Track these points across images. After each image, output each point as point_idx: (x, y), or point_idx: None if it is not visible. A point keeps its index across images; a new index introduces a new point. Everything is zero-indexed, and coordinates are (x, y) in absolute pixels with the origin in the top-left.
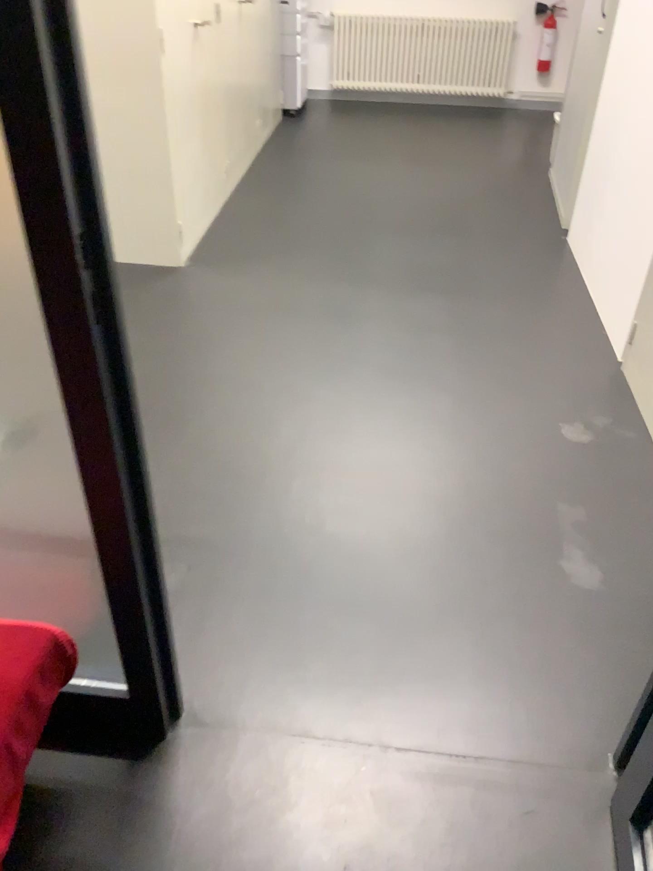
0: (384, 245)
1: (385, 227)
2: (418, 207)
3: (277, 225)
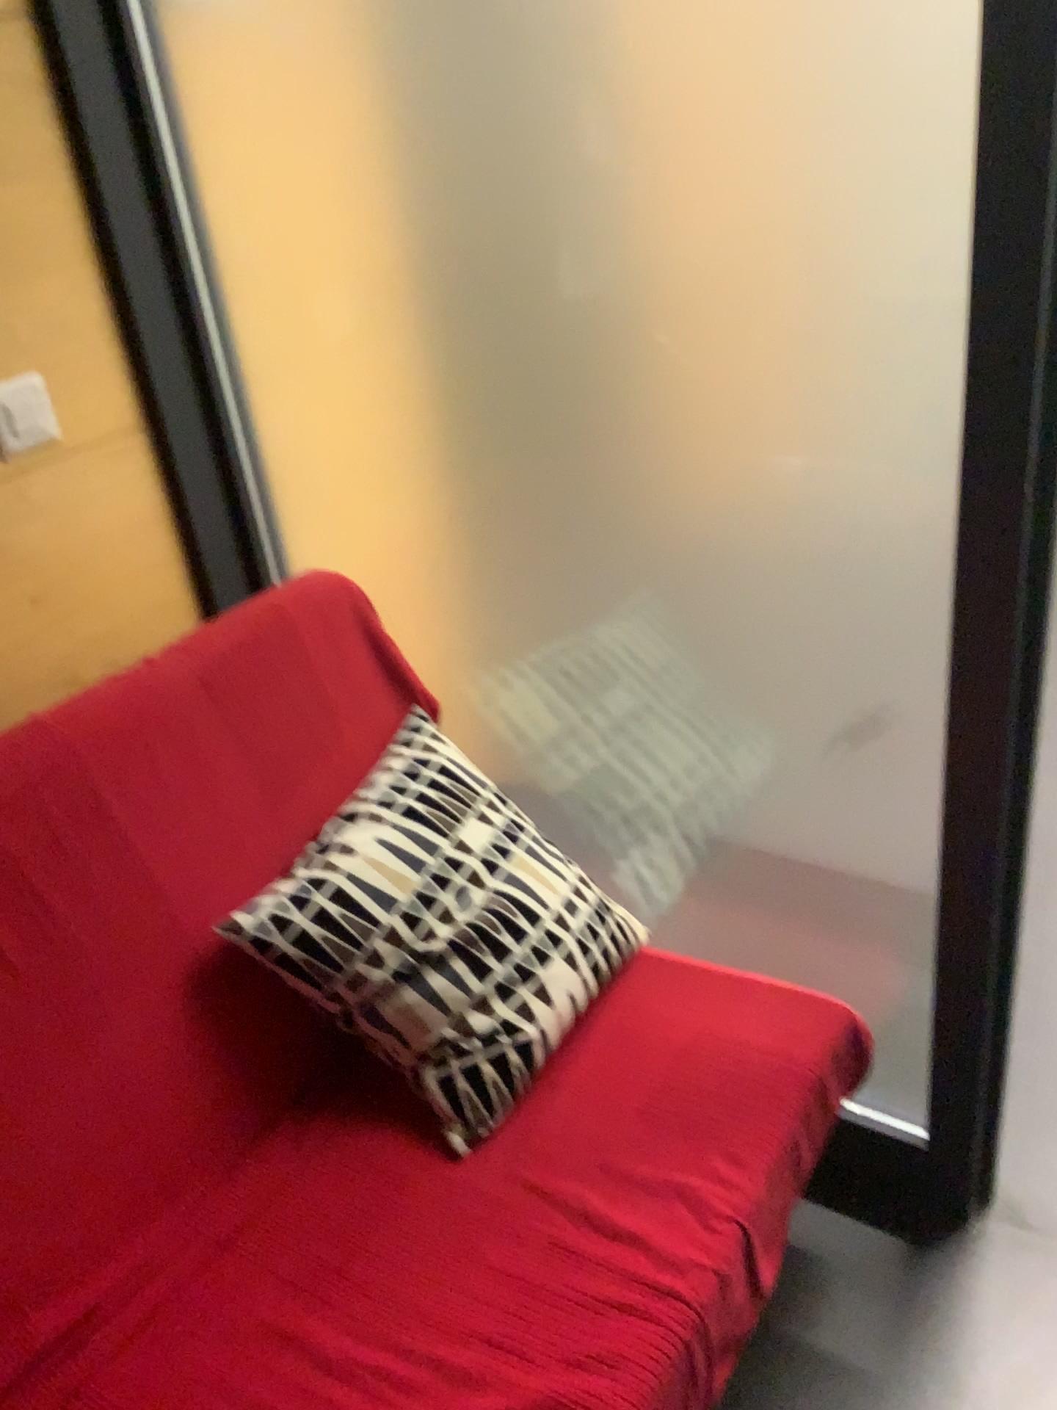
0: None
1: None
2: None
3: None
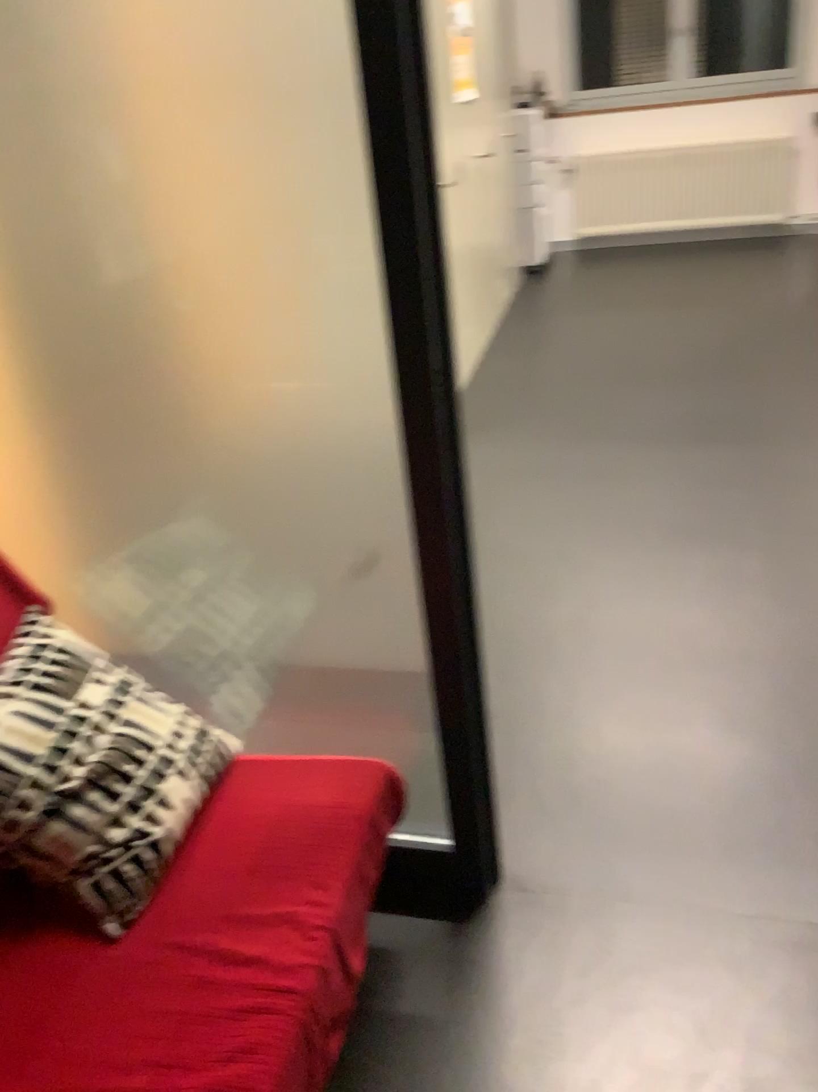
0: (660, 401)
1: (659, 380)
2: (696, 356)
3: (533, 388)
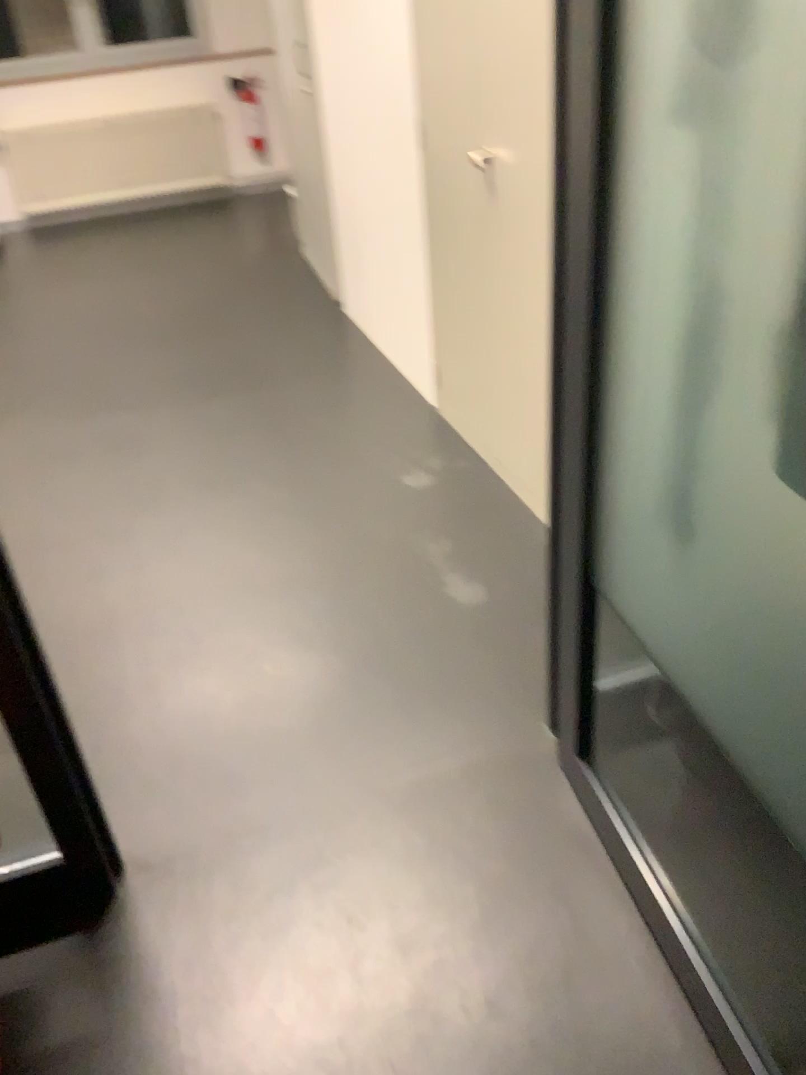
0: (152, 364)
1: (146, 345)
2: (175, 316)
3: (16, 374)
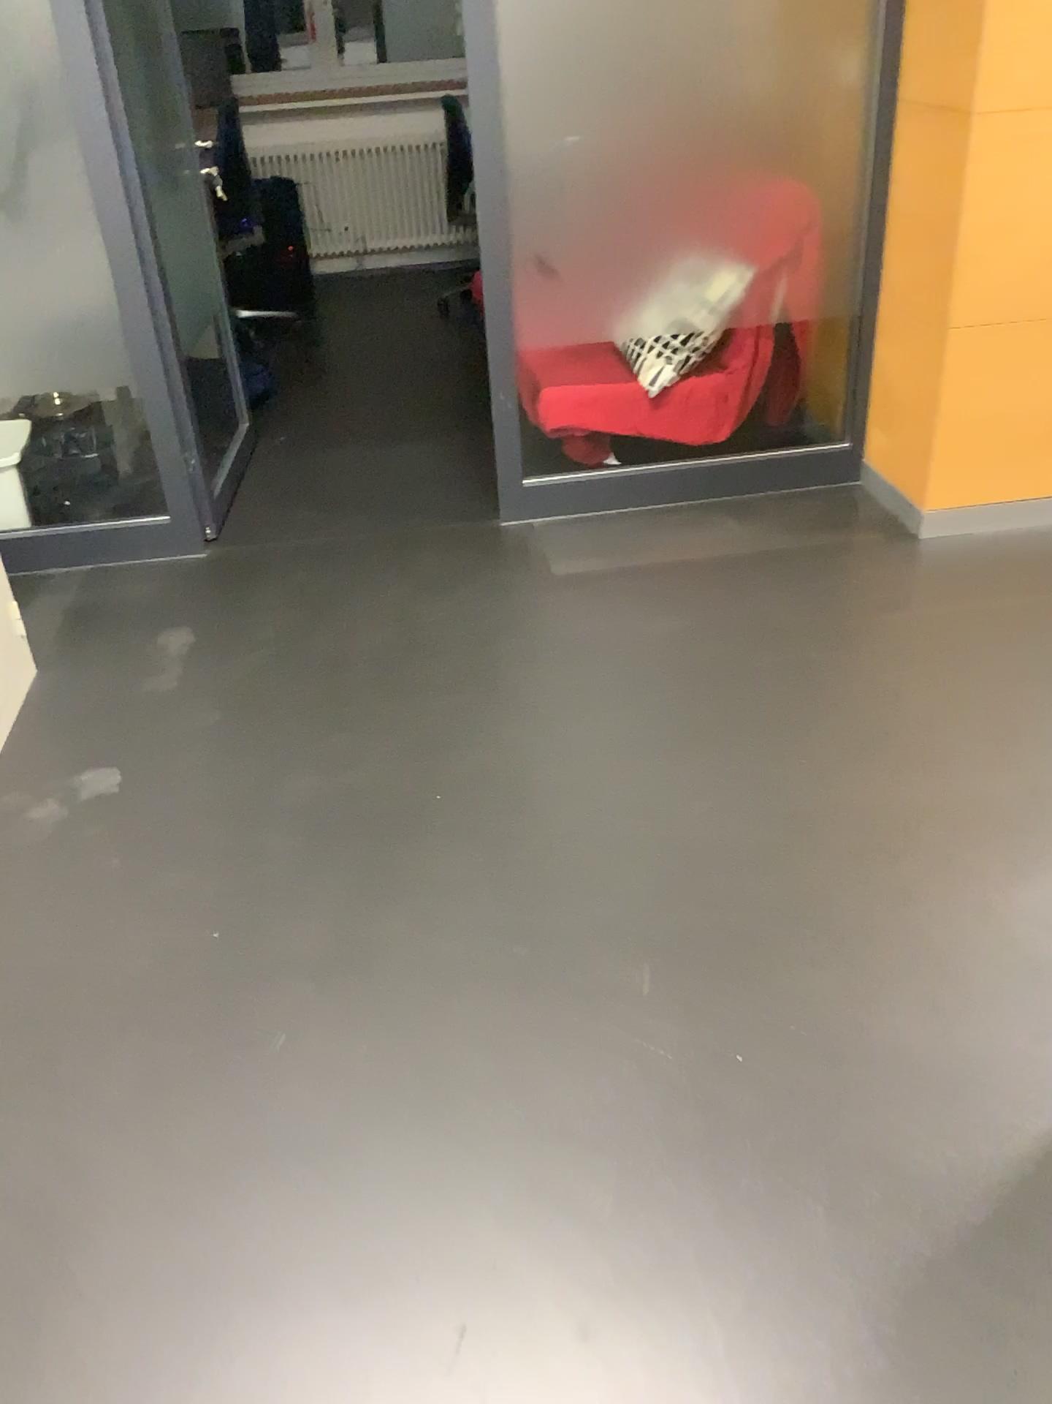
0: None
1: None
2: None
3: None
